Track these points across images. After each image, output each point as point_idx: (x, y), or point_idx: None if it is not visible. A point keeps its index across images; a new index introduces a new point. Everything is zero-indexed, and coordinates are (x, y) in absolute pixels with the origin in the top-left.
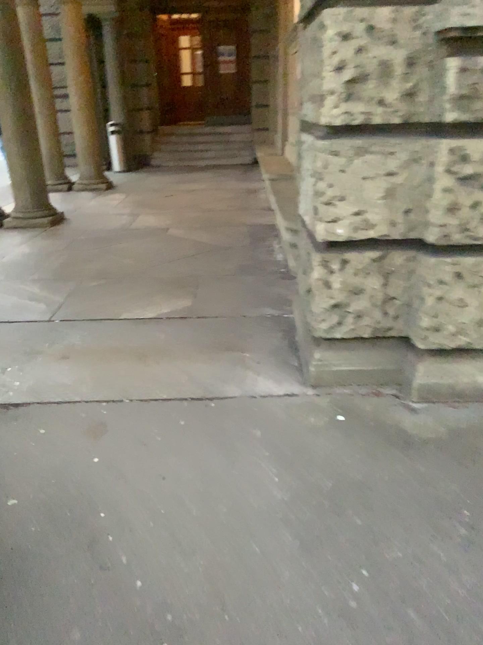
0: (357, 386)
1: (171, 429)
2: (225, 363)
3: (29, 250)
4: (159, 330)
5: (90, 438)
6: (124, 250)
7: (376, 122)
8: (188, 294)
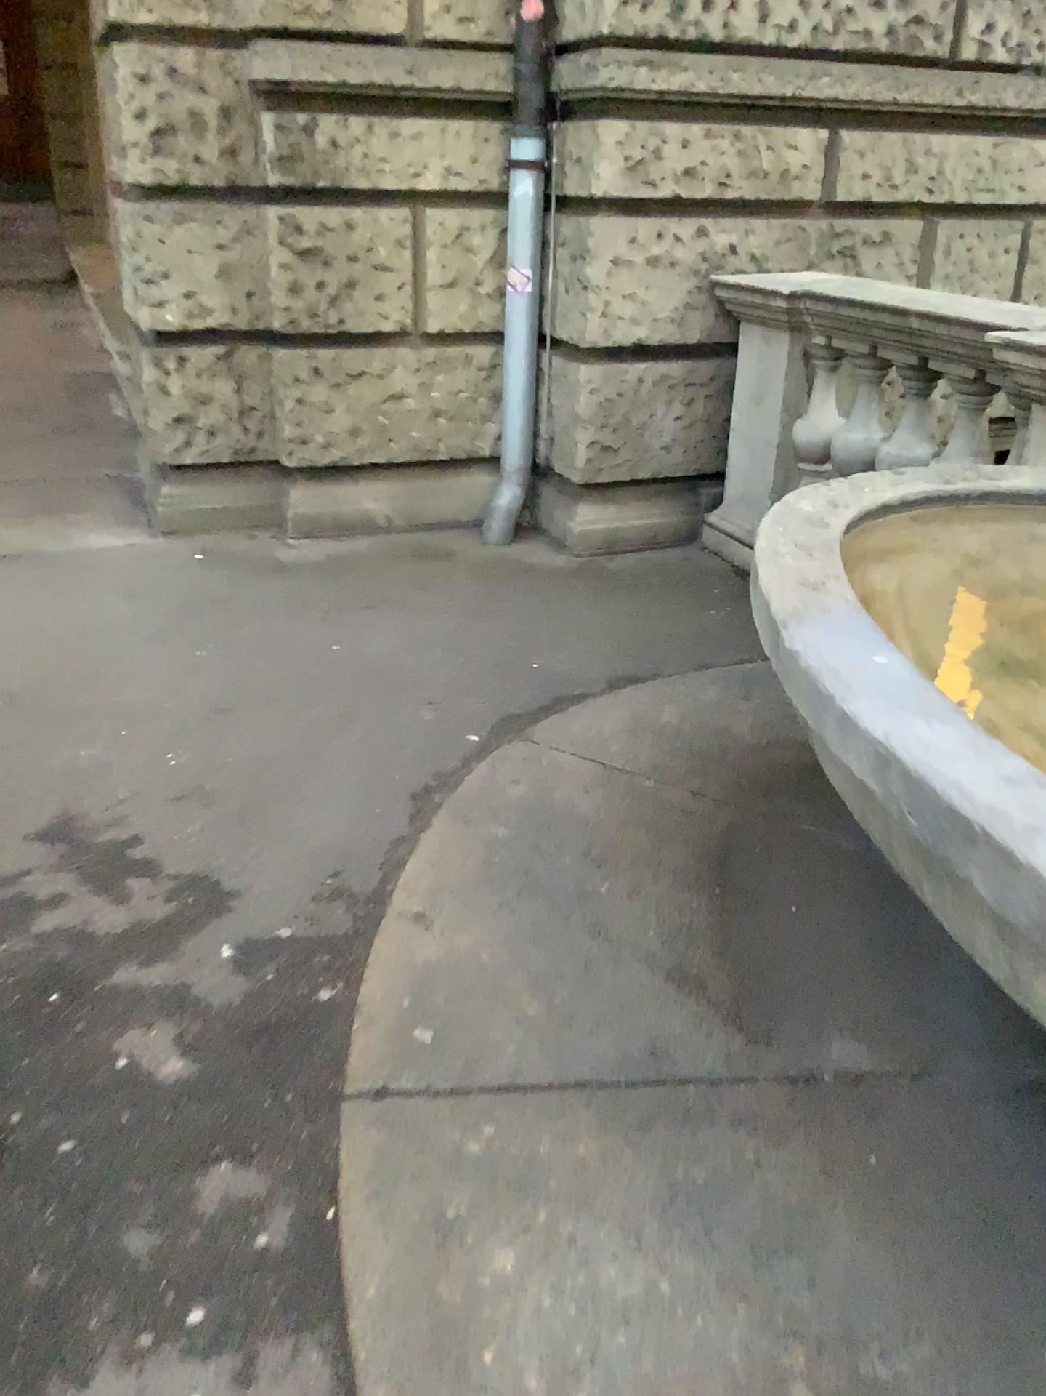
0: (222, 527)
1: None
2: (37, 521)
3: None
4: None
5: None
6: None
7: (195, 180)
8: None
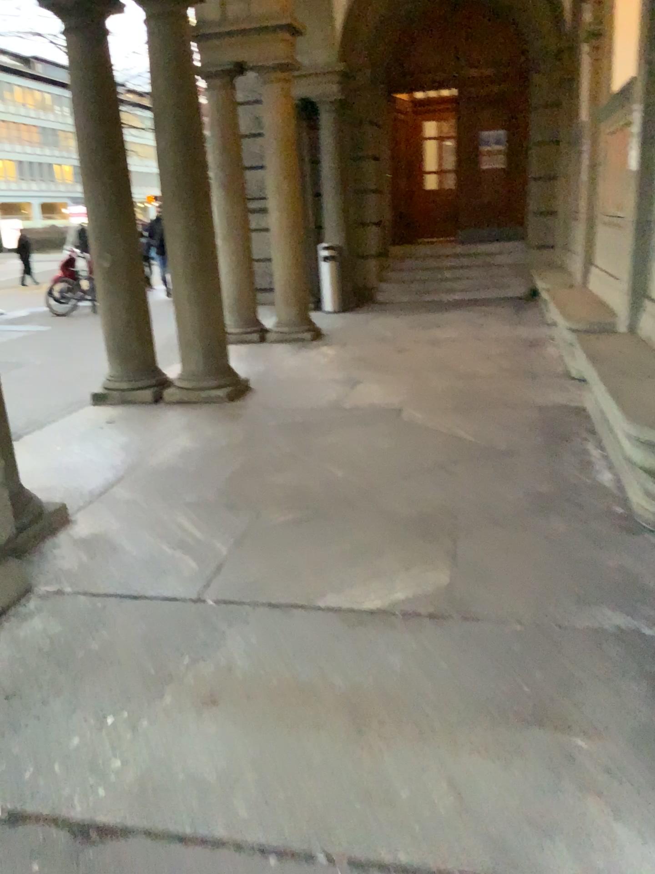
0: None
1: None
2: (534, 765)
3: (188, 446)
4: (392, 649)
5: None
6: (331, 453)
7: None
8: (444, 557)
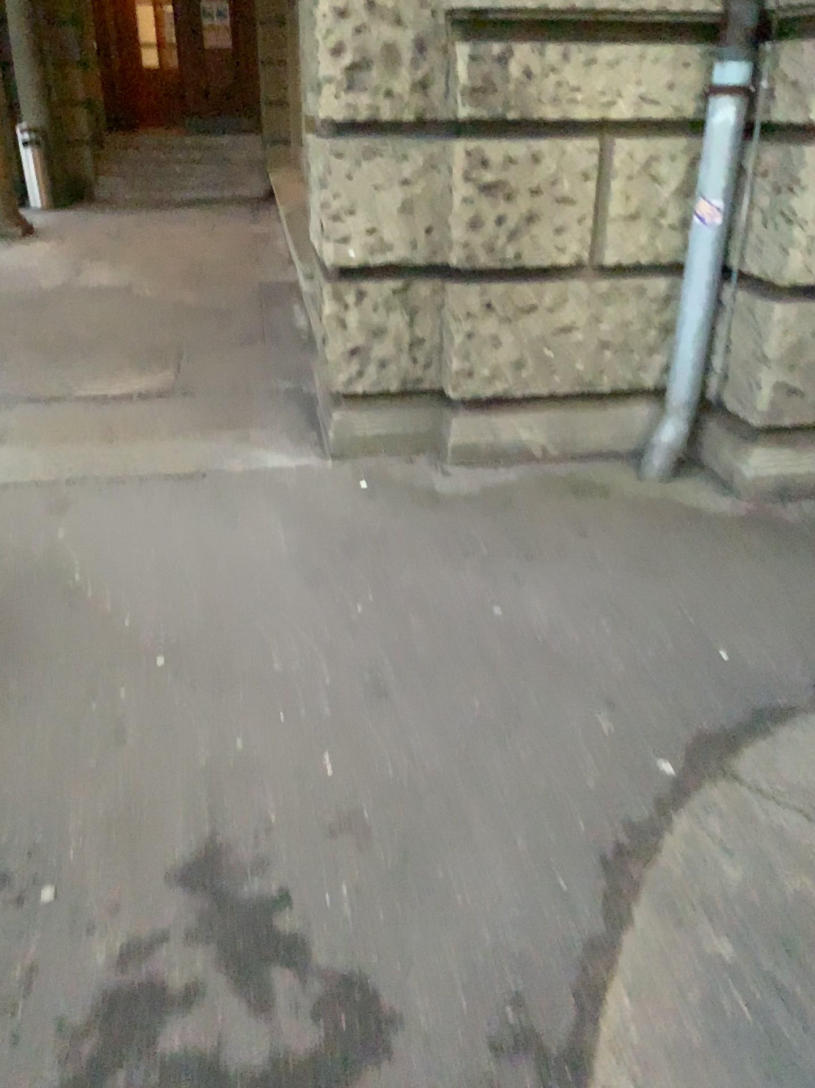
0: (386, 451)
1: (155, 500)
2: (221, 436)
3: None
4: (131, 406)
5: (51, 511)
6: (67, 315)
7: (385, 116)
8: (169, 366)
